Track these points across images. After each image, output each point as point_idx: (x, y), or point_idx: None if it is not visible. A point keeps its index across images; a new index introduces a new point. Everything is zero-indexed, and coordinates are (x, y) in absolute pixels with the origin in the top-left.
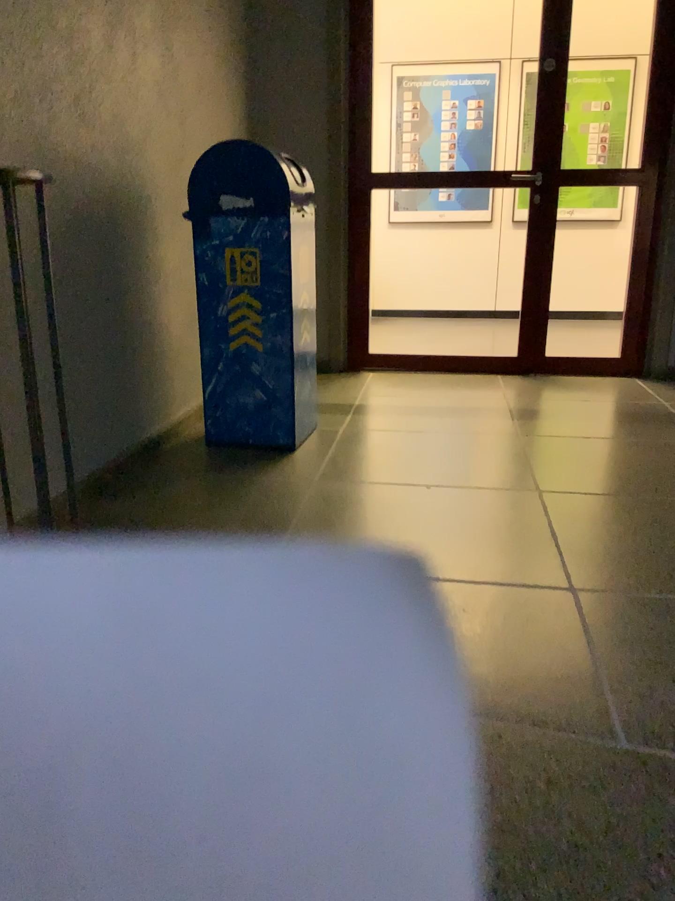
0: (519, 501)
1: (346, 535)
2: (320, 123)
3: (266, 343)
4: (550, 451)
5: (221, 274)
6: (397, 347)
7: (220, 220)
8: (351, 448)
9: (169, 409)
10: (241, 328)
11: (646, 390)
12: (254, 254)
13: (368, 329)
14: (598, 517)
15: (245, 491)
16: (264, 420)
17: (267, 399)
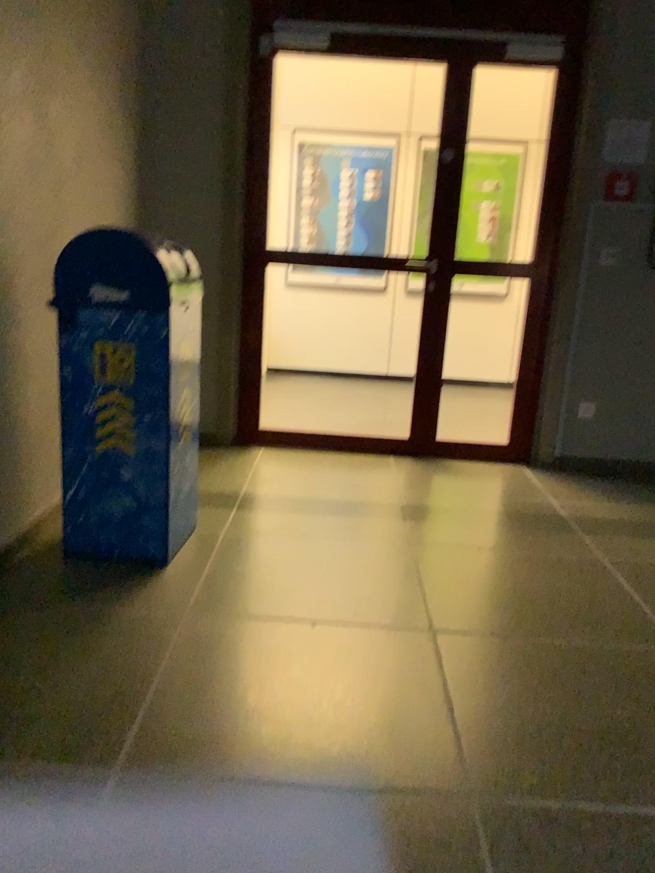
0: (410, 650)
1: (212, 709)
2: (215, 192)
3: (138, 449)
4: (442, 572)
5: (88, 373)
6: (288, 424)
7: (89, 314)
8: (229, 563)
9: (25, 510)
10: (109, 432)
11: (535, 483)
12: (127, 352)
13: (258, 405)
14: (495, 679)
15: (100, 631)
16: (131, 533)
17: (136, 511)
